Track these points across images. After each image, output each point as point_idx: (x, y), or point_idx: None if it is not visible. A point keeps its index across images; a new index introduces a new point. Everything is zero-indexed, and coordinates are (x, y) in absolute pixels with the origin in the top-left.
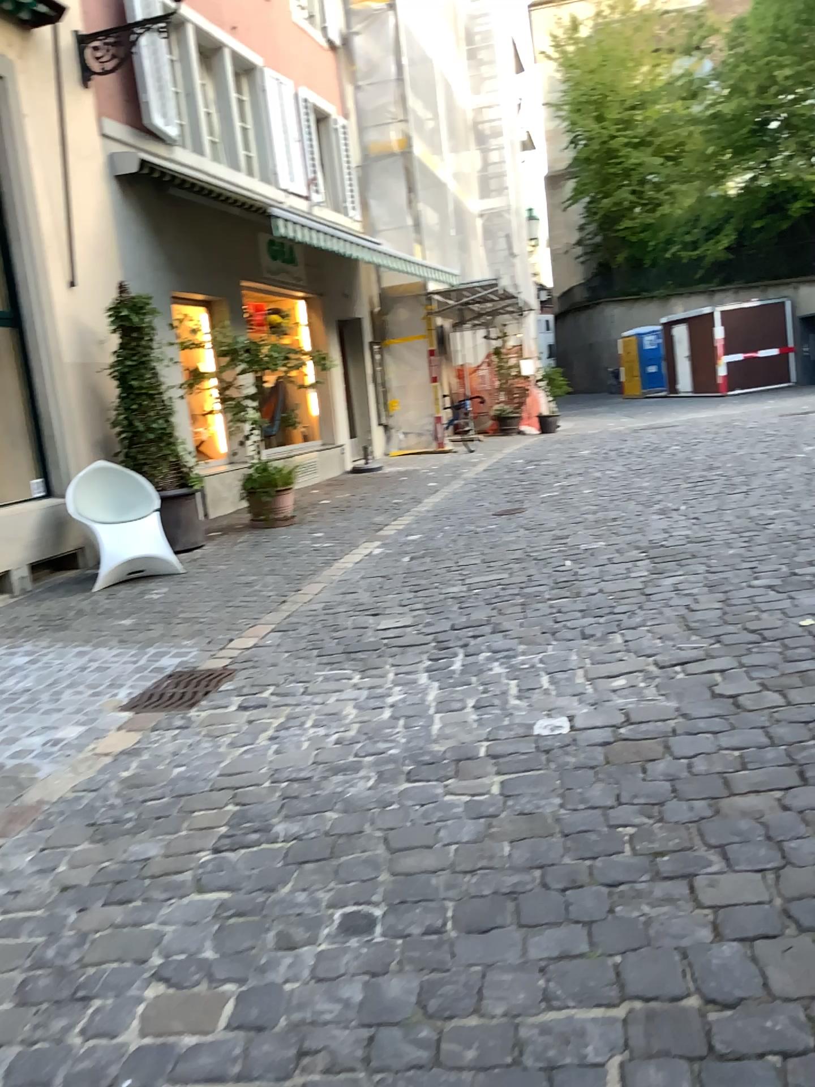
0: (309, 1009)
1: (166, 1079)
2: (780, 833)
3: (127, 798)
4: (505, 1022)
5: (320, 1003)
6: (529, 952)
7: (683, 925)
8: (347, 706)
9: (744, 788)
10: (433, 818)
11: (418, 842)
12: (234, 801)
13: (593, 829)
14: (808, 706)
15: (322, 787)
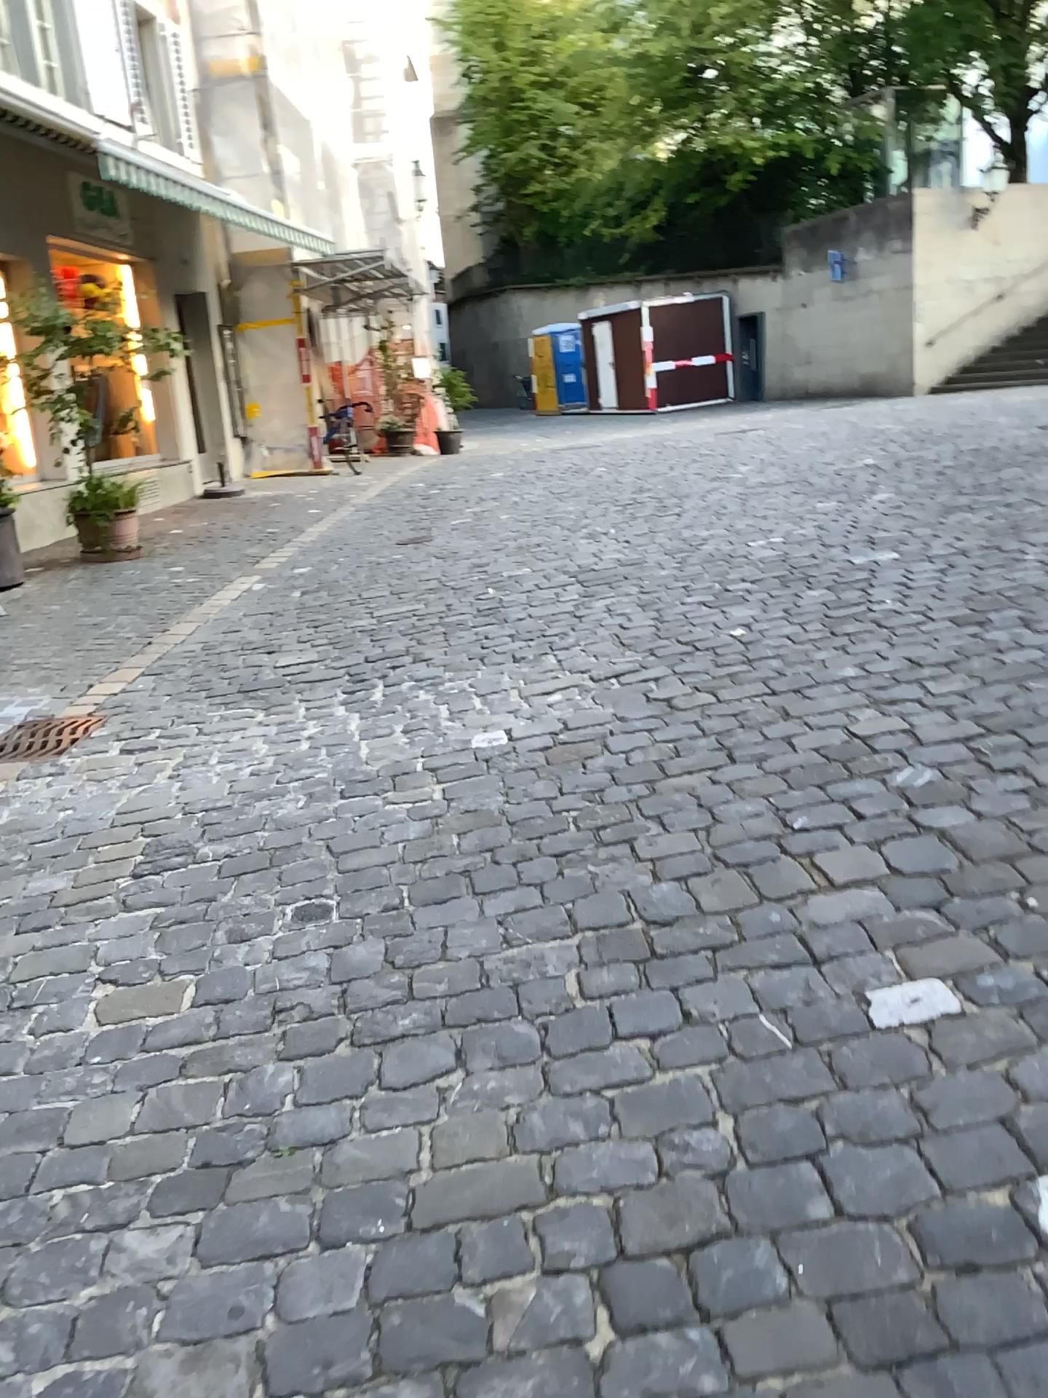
0: (276, 979)
1: (141, 1046)
2: (712, 800)
3: (12, 842)
4: (469, 962)
5: (286, 974)
6: (486, 912)
7: (626, 875)
8: (255, 740)
9: (679, 770)
10: (374, 825)
11: (361, 844)
12: (145, 833)
13: (539, 816)
14: (739, 700)
15: (245, 810)
